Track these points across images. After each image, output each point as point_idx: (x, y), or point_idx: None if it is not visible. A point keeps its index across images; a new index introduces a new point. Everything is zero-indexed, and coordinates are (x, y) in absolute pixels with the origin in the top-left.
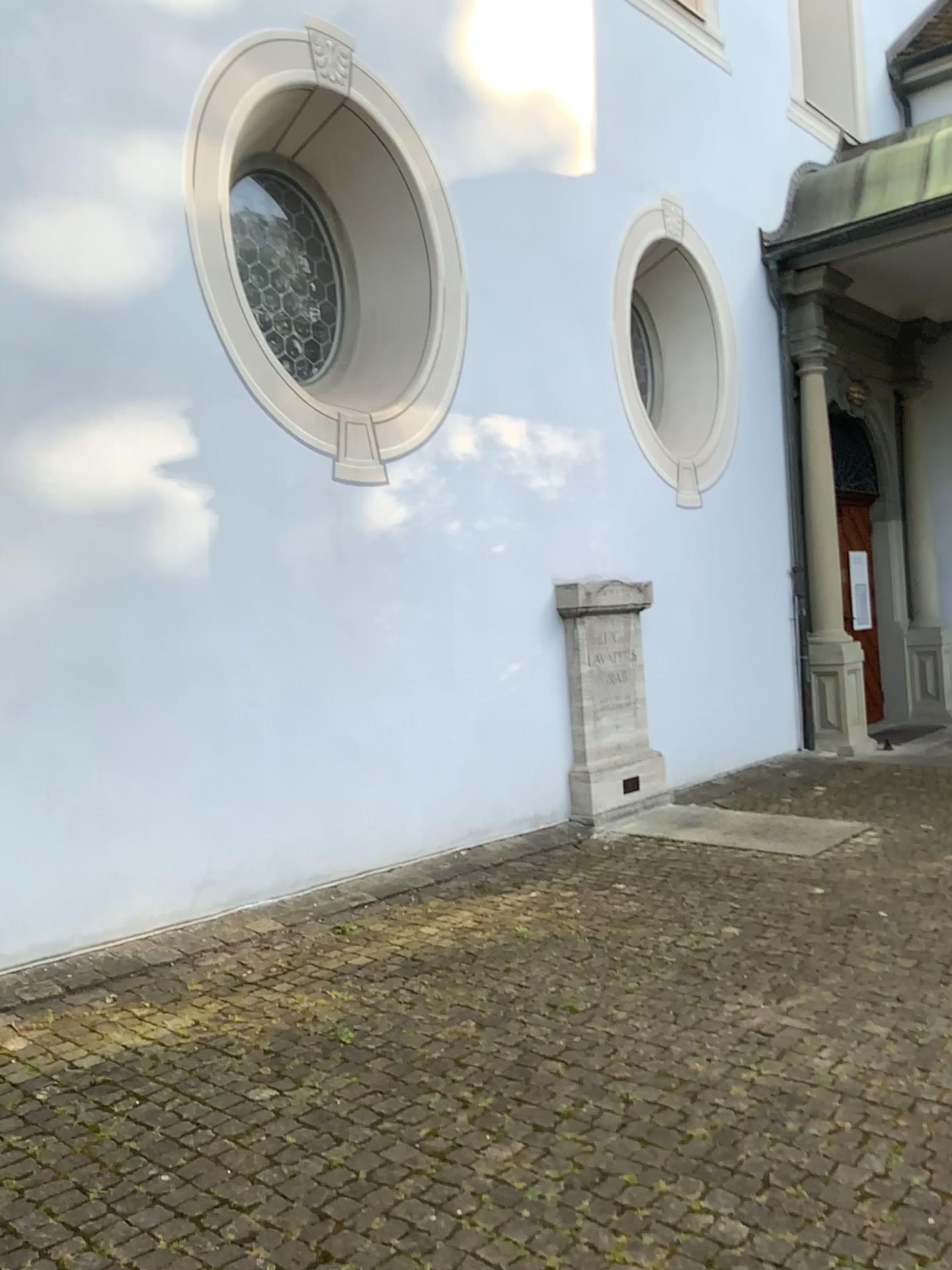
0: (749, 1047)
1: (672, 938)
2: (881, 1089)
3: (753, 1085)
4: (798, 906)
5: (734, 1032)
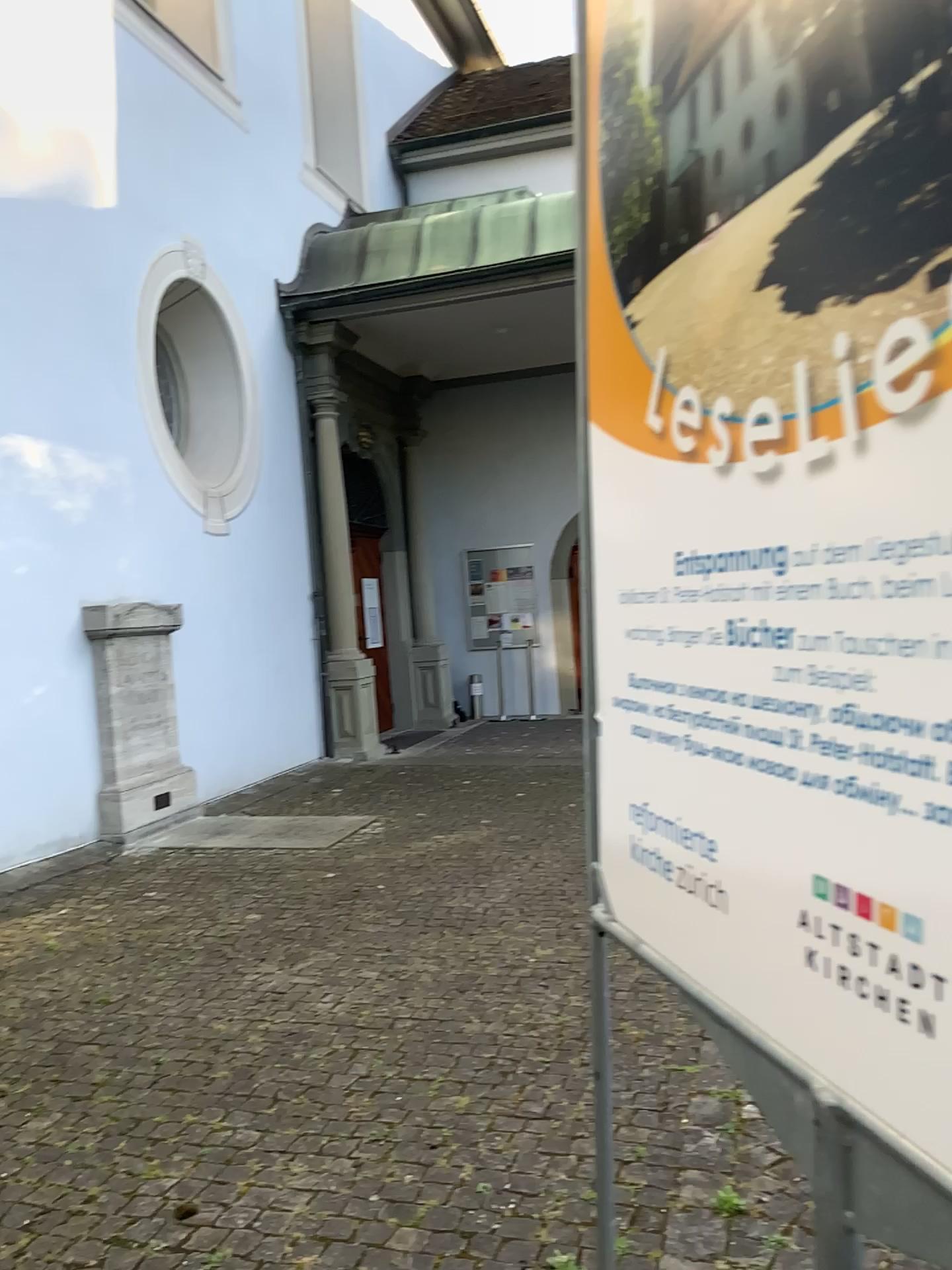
0: (267, 1007)
1: (200, 932)
2: (373, 1019)
3: (270, 1035)
4: (314, 891)
5: (254, 998)
